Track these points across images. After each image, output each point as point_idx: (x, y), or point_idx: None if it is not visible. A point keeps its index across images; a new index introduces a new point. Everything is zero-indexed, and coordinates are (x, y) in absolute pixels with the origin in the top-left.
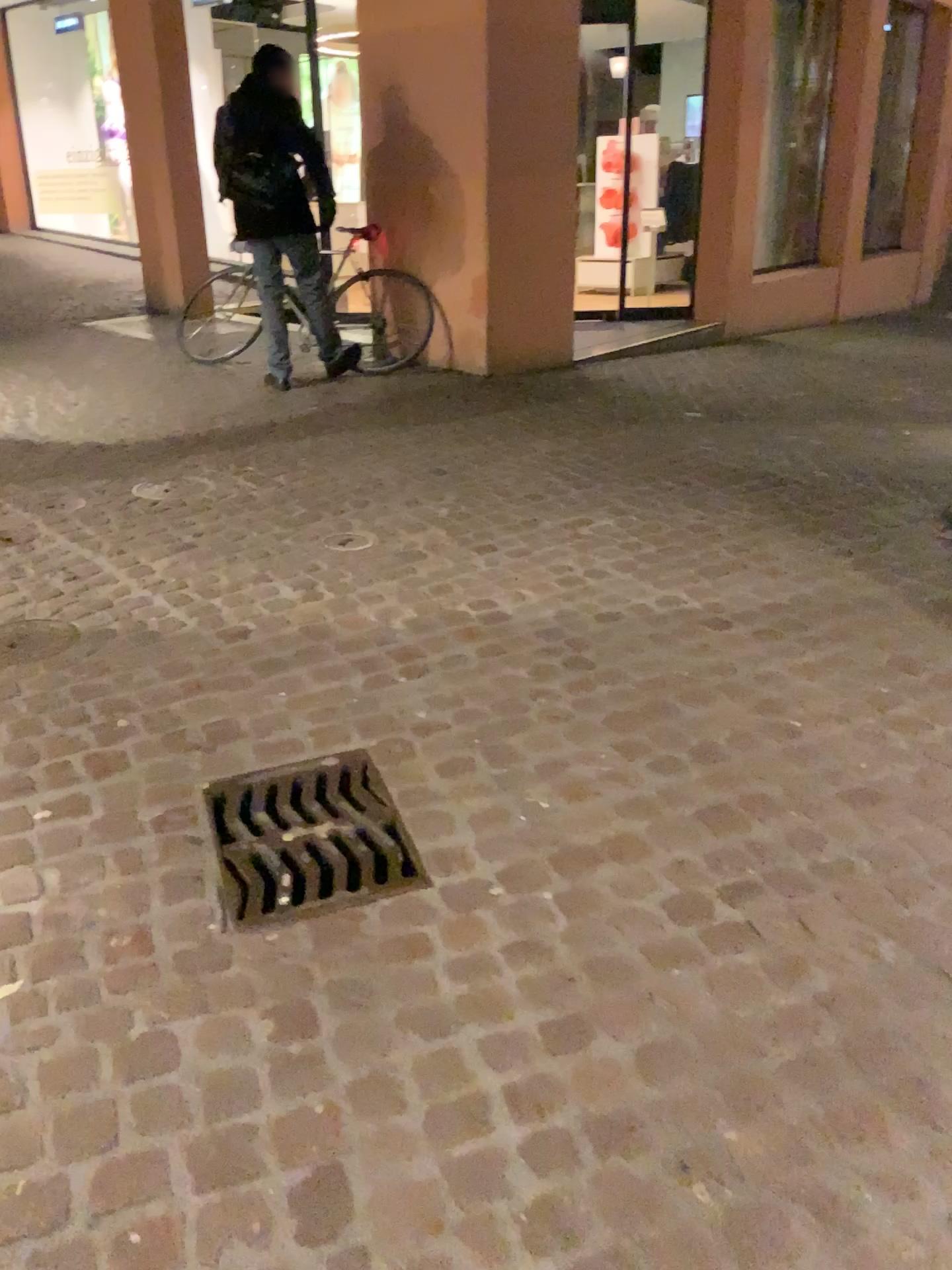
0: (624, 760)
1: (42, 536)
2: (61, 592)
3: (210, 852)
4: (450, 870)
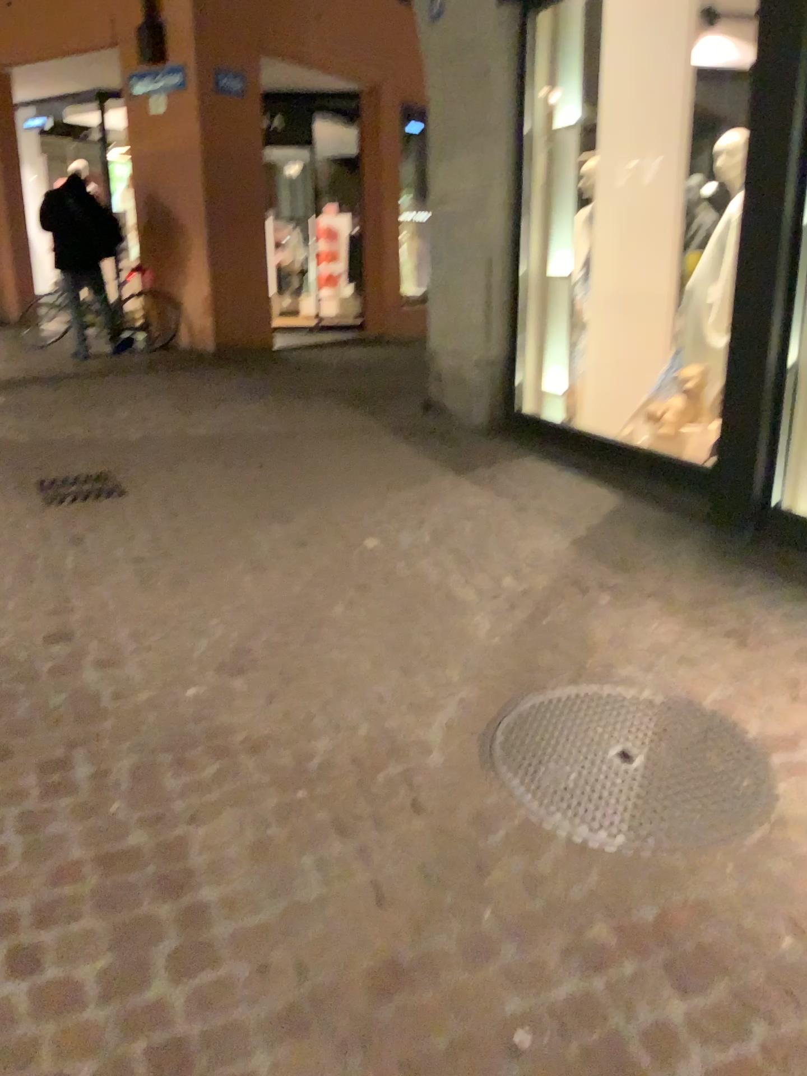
0: (220, 467)
1: None
2: None
3: (37, 492)
4: (136, 491)
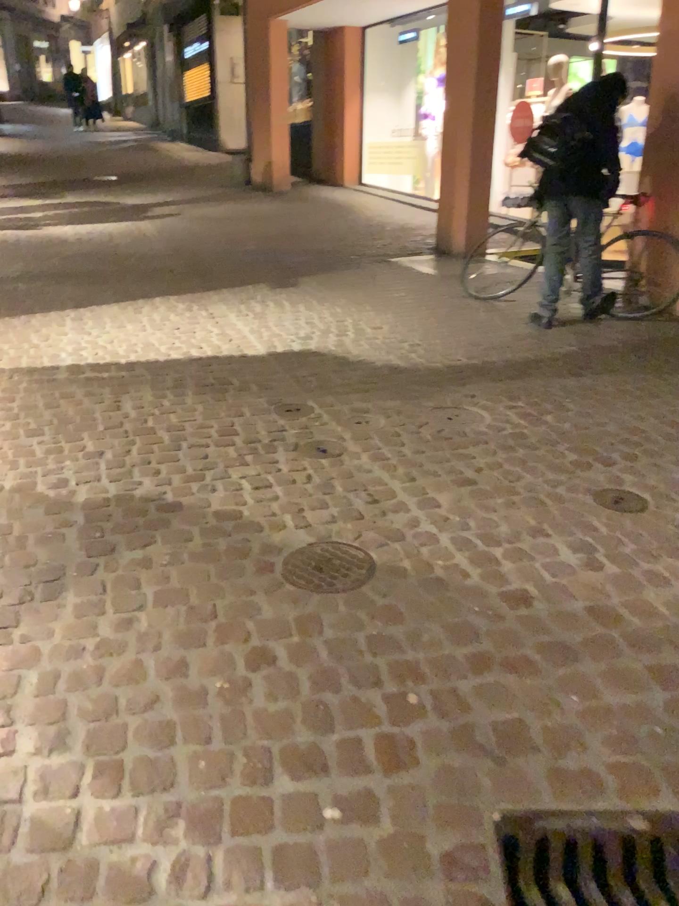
0: None
1: (350, 452)
2: (362, 516)
3: None
4: None
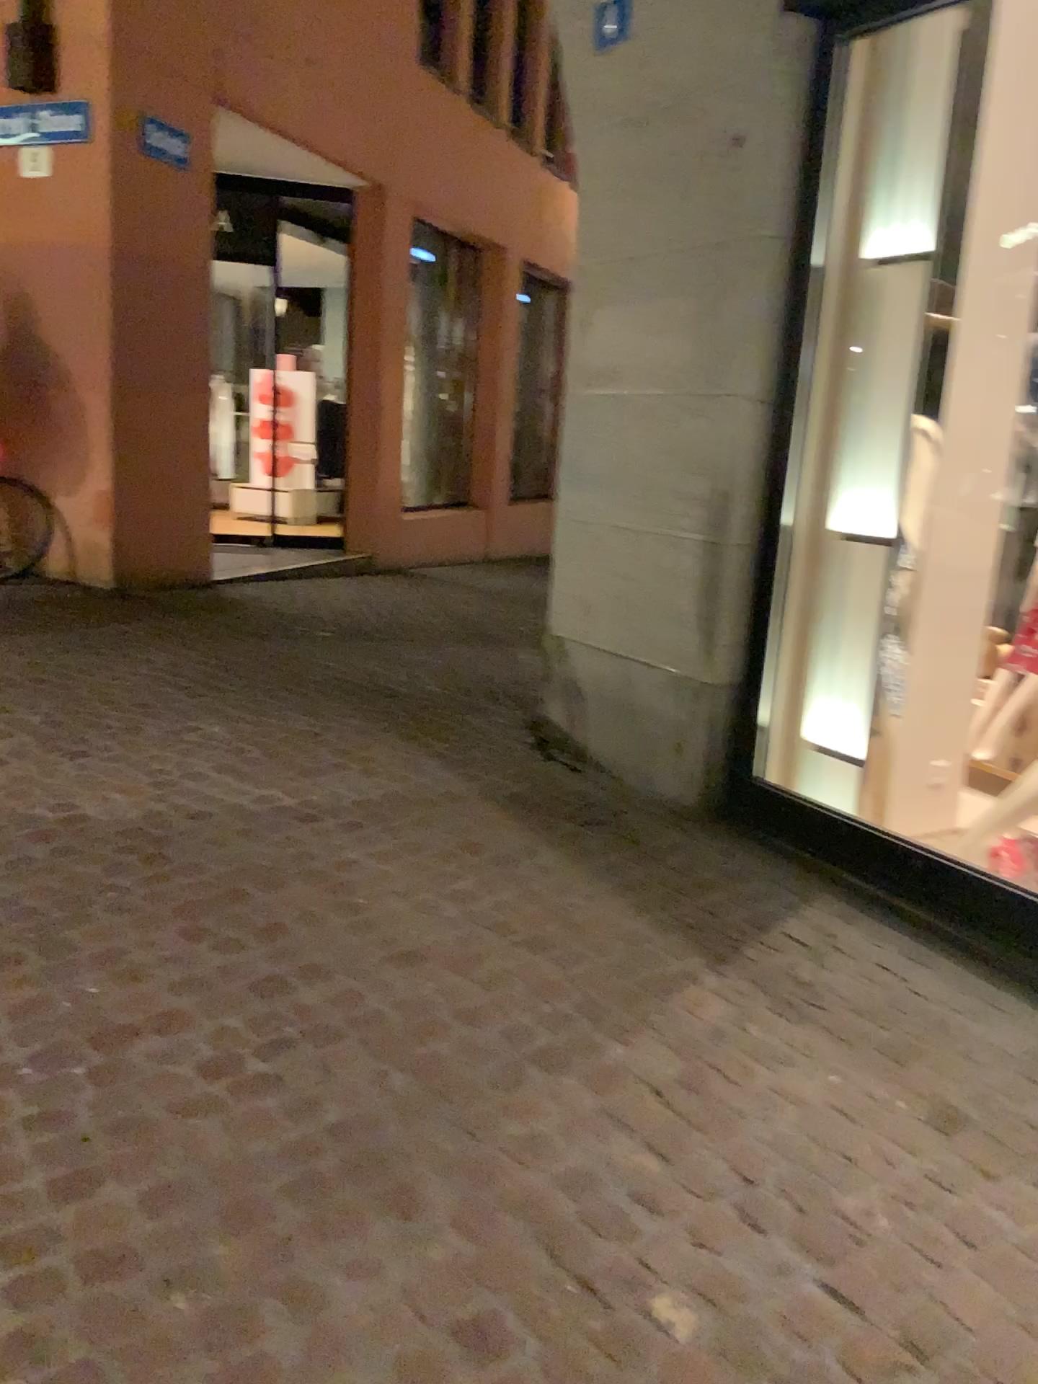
0: (181, 941)
1: None
2: None
3: None
4: None
